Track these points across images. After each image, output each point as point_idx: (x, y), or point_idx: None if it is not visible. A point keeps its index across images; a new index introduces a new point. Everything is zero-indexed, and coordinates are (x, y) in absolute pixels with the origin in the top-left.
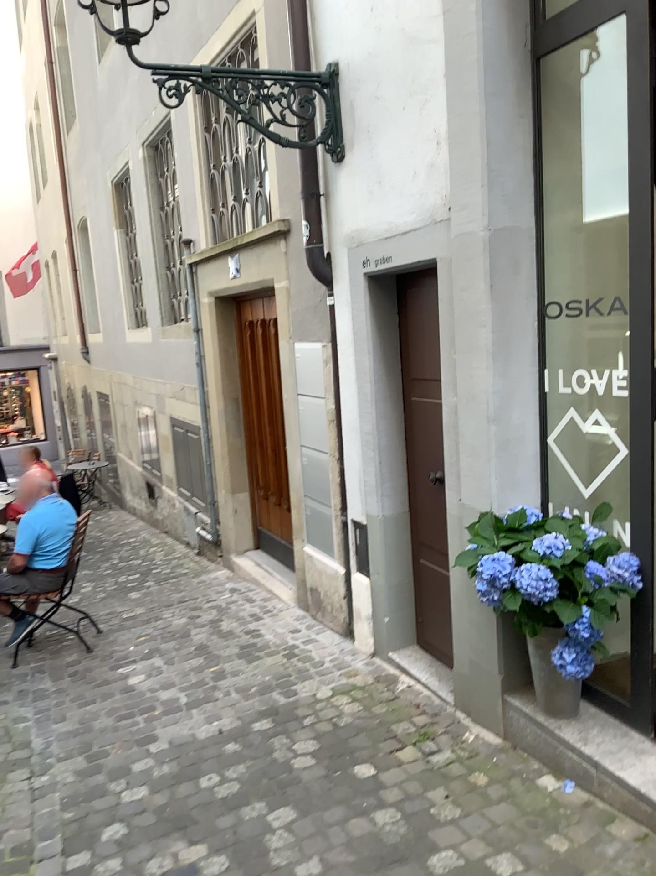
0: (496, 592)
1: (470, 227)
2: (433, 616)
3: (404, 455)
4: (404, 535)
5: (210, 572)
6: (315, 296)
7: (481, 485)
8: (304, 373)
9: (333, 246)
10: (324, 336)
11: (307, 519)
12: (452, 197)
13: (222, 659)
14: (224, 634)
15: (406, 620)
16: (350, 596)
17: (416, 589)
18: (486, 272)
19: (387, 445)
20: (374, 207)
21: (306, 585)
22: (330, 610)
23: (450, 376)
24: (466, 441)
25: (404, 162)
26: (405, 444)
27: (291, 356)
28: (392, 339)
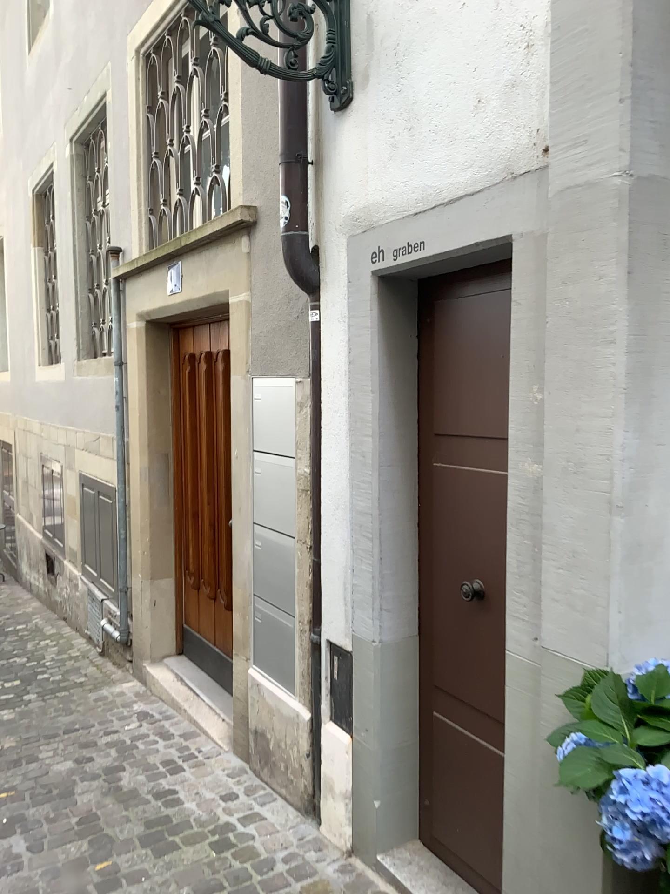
0: (649, 846)
1: (590, 174)
2: (451, 804)
3: (416, 550)
4: (410, 673)
5: (114, 686)
6: (289, 314)
7: (588, 621)
8: (264, 422)
9: (324, 236)
10: (301, 369)
11: (257, 629)
12: (557, 128)
13: (117, 848)
14: (124, 797)
15: (407, 804)
16: (317, 755)
17: (424, 756)
18: (619, 250)
19: (394, 535)
20: (398, 170)
21: (248, 724)
22: (283, 768)
23: (529, 429)
24: (562, 541)
25: (460, 88)
26: (419, 534)
27: (247, 399)
28: (409, 374)
